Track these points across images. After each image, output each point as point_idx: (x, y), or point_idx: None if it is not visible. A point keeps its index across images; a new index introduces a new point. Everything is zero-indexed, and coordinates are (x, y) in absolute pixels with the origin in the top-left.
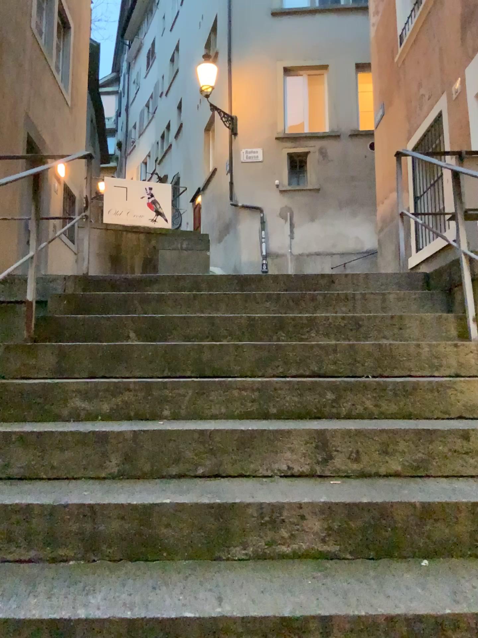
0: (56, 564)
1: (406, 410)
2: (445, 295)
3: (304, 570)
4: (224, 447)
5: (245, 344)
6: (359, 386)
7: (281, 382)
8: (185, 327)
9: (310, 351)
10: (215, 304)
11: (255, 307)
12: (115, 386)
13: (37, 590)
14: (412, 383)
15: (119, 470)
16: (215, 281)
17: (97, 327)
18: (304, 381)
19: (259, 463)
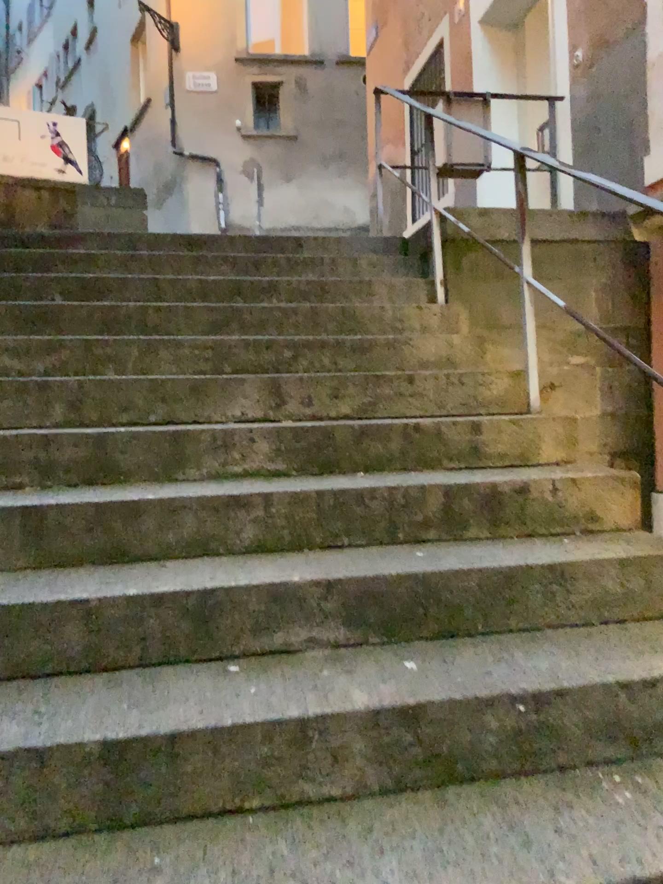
0: (14, 488)
1: (363, 363)
2: (423, 261)
3: (253, 478)
4: (176, 394)
5: (196, 307)
6: (317, 342)
7: (236, 340)
8: (124, 290)
9: (269, 313)
10: (159, 267)
11: (207, 270)
12: (48, 346)
13: (2, 497)
14: (372, 339)
15: (65, 417)
16: (158, 243)
17: (15, 289)
18: (260, 338)
19: (212, 406)
